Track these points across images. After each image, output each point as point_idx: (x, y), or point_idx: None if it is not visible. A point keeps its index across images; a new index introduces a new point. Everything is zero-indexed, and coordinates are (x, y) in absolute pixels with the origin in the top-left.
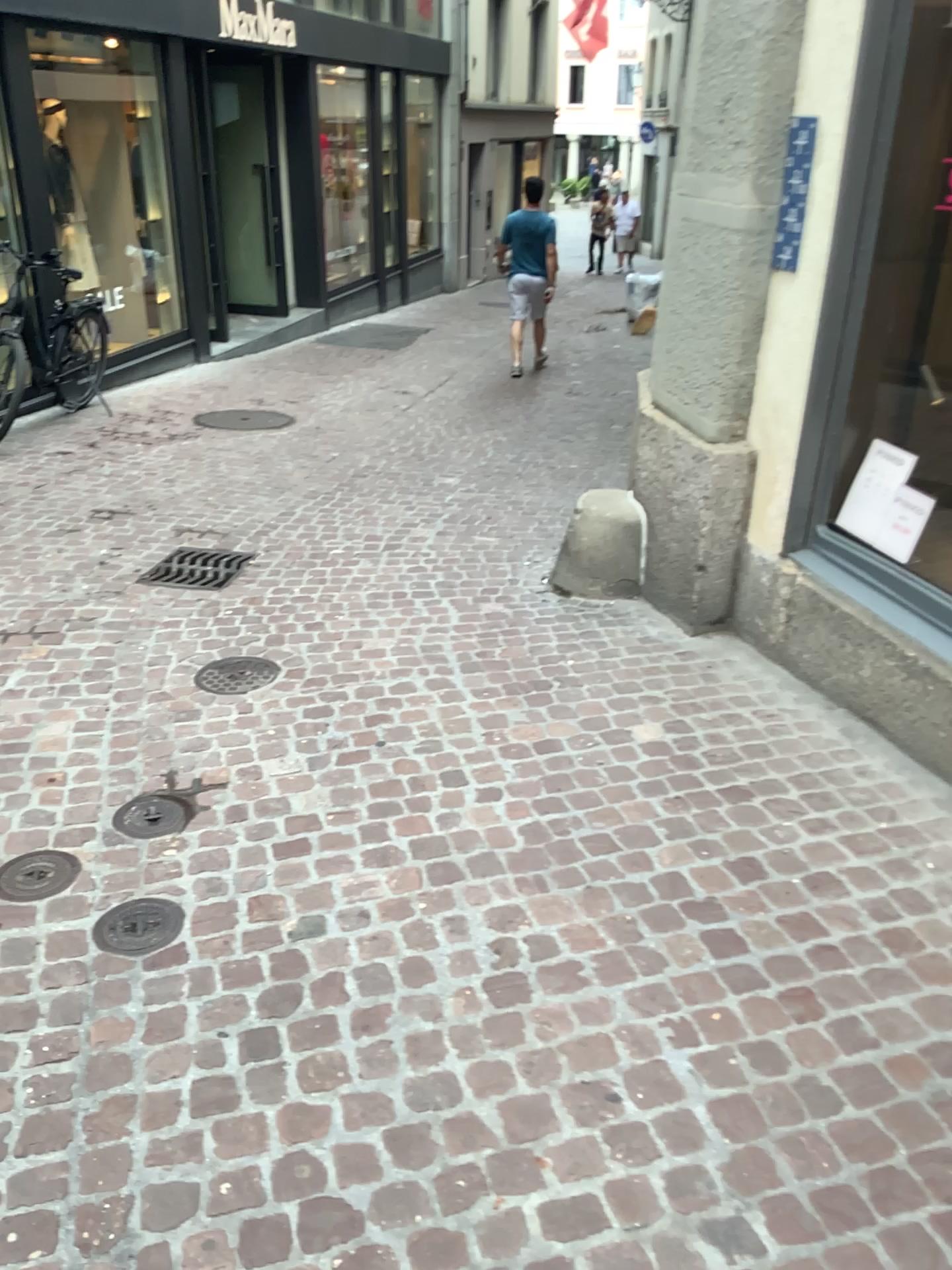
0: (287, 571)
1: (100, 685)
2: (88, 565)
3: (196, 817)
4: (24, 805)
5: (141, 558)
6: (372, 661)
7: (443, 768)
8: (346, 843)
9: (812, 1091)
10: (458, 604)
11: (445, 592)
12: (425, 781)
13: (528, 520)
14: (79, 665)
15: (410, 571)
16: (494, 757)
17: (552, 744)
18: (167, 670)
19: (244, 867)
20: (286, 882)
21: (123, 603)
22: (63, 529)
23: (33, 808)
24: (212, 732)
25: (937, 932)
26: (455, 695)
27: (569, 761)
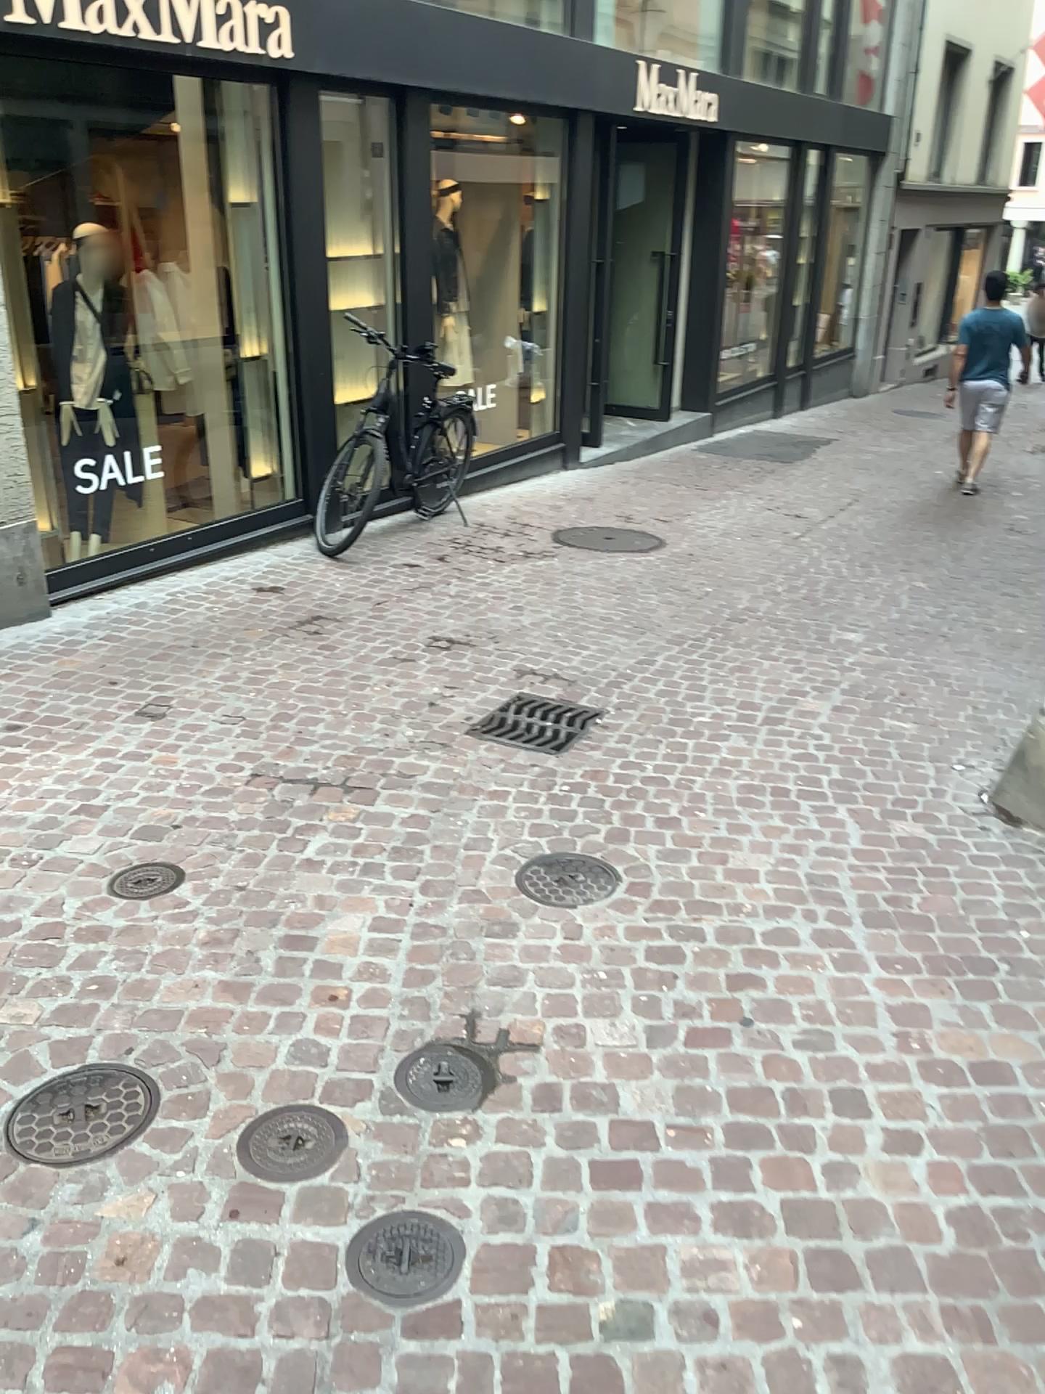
0: (642, 741)
1: (406, 870)
2: (416, 704)
3: (496, 1092)
4: (295, 1029)
5: (474, 703)
6: (742, 887)
7: (834, 1080)
8: (691, 1179)
9: None
10: (859, 818)
11: (843, 798)
12: (807, 1096)
13: (956, 707)
14: (386, 838)
15: (798, 760)
16: (908, 1073)
17: (995, 1069)
18: (486, 861)
19: (550, 1190)
20: (604, 1229)
21: (448, 760)
22: (395, 655)
23: (303, 1037)
24: (530, 962)
25: None
26: (853, 960)
27: (1022, 1103)
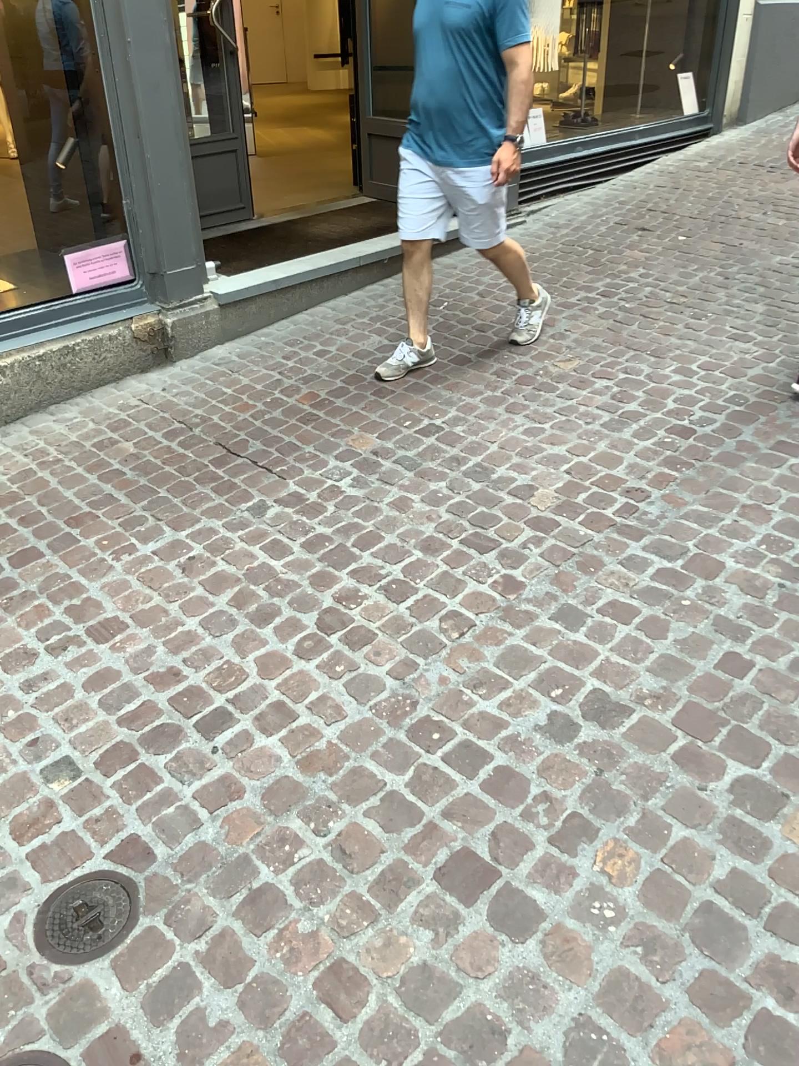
0: None
1: None
2: None
3: None
4: None
5: None
6: None
7: None
8: None
9: (154, 504)
10: None
11: None
12: None
13: None
14: None
15: None
16: None
17: None
18: None
19: None
20: None
21: None
22: None
23: None
24: None
25: (2, 488)
26: None
27: None
